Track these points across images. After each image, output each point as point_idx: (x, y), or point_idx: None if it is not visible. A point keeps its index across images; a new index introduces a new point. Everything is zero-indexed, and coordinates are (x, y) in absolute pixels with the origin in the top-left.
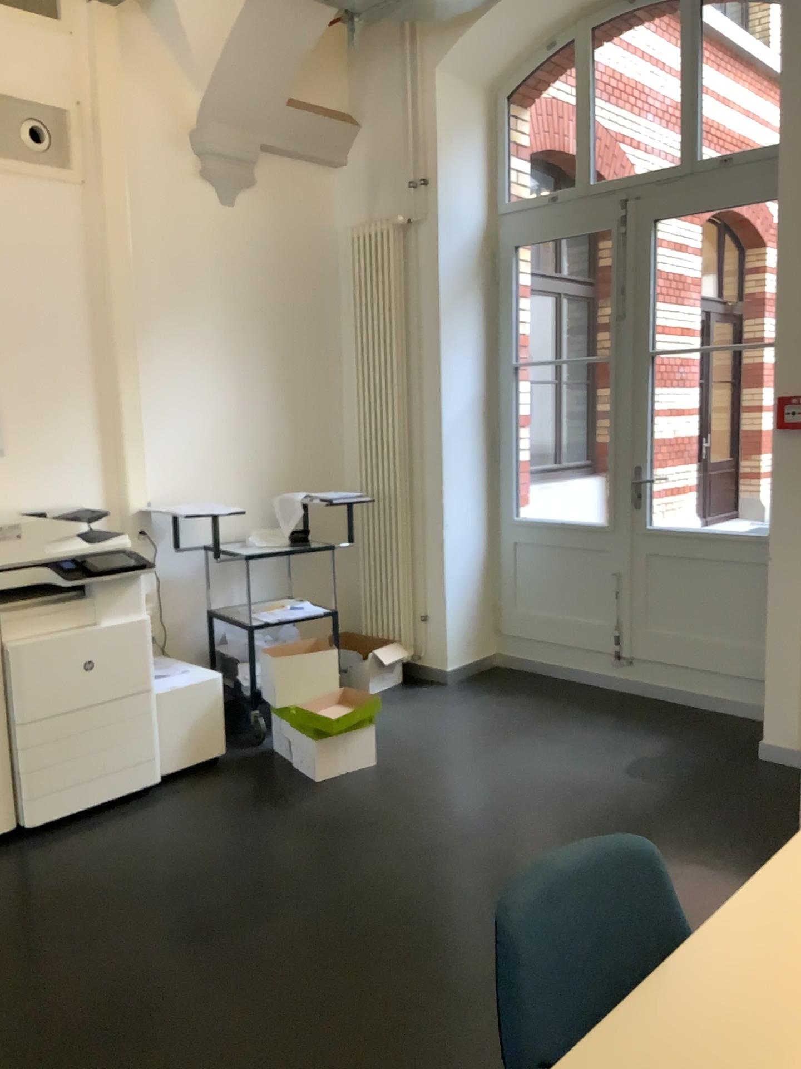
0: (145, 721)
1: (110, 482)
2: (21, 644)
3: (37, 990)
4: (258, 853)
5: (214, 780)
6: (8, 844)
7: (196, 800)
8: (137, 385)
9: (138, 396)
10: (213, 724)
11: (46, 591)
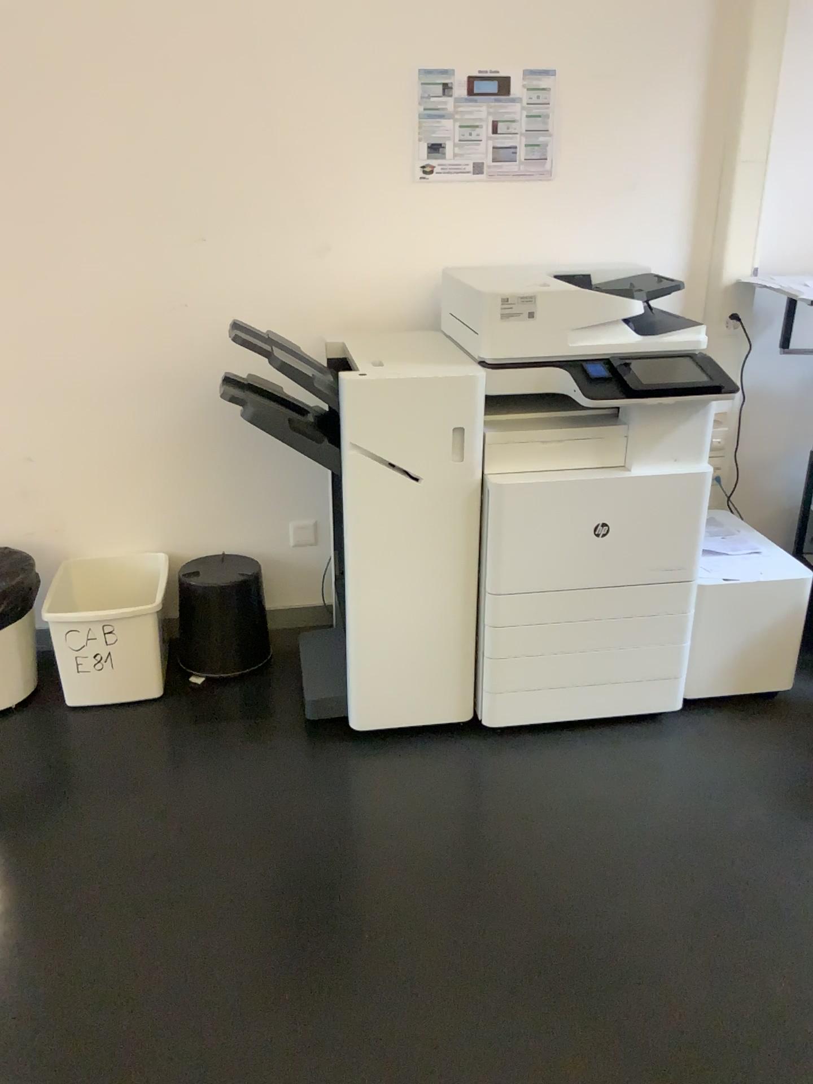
0: (675, 621)
1: (700, 234)
2: (508, 483)
3: (400, 1074)
4: (812, 937)
5: (763, 730)
6: (458, 744)
7: (729, 763)
8: (776, 69)
9: (773, 88)
10: (781, 641)
11: (563, 403)
